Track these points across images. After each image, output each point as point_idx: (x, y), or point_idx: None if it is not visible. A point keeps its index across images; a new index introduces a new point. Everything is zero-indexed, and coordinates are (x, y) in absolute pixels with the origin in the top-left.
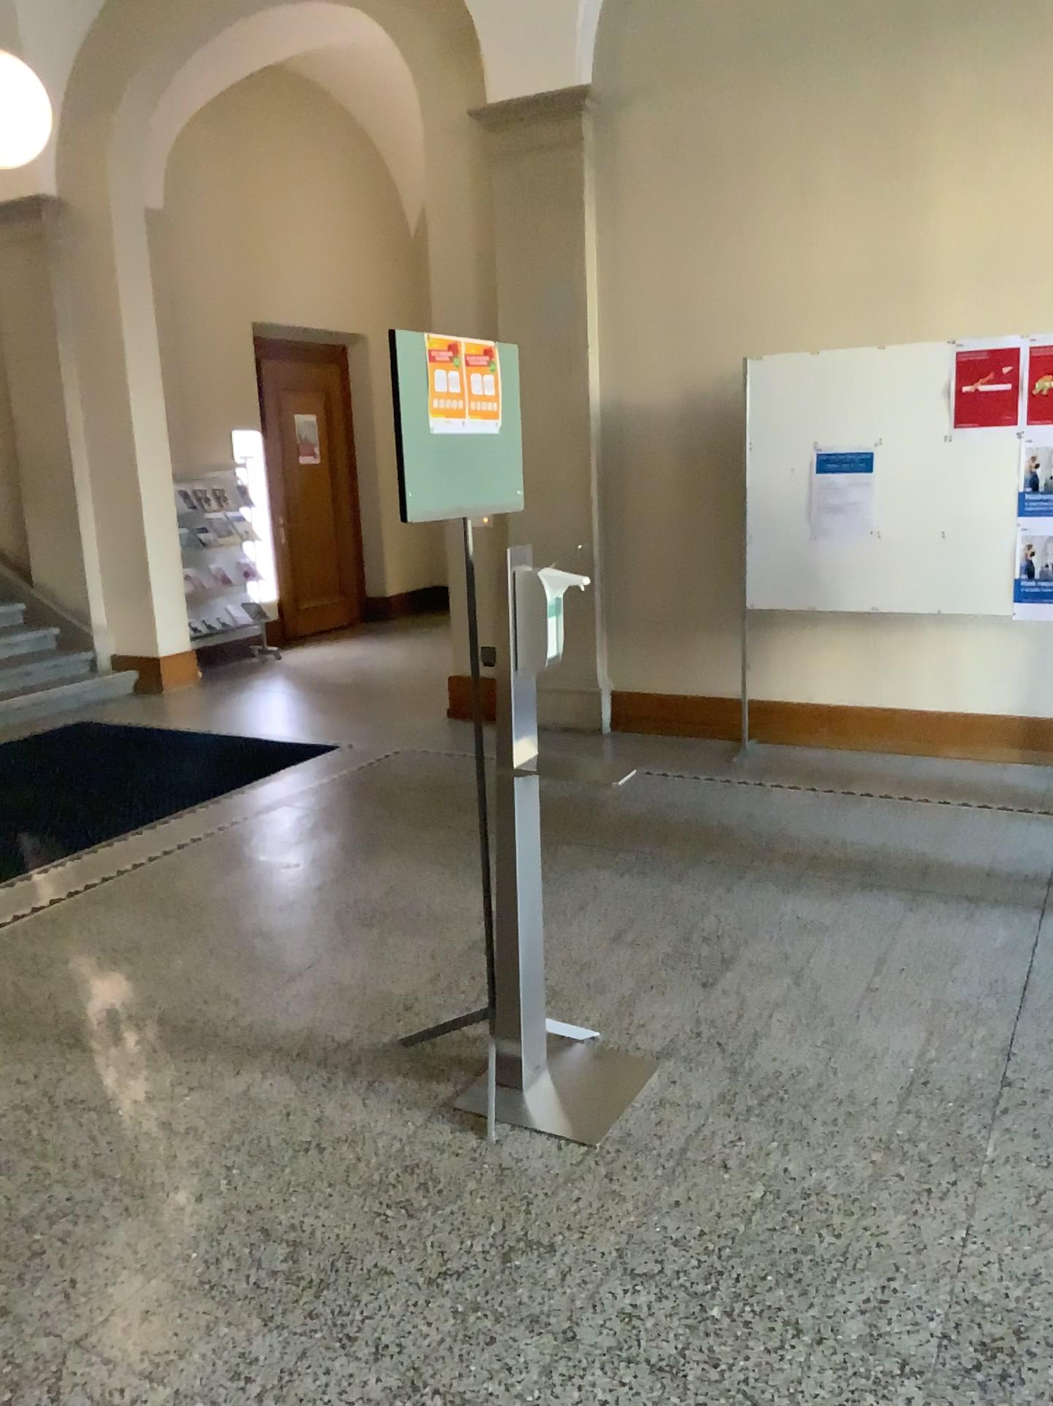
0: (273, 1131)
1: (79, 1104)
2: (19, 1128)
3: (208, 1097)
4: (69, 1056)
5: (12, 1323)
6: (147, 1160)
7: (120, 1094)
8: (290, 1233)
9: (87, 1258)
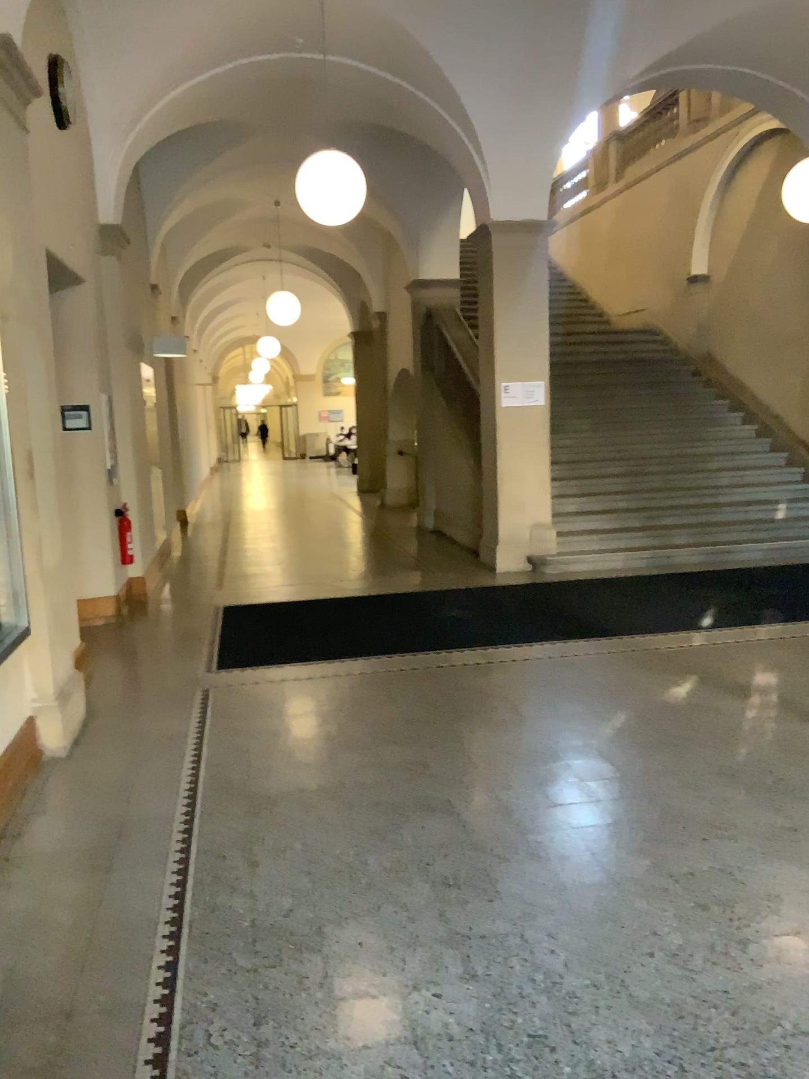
0: (802, 742)
1: (720, 708)
2: (691, 708)
3: (780, 724)
4: (727, 693)
5: (656, 757)
6: (737, 733)
7: (740, 711)
8: (783, 773)
9: (694, 751)
